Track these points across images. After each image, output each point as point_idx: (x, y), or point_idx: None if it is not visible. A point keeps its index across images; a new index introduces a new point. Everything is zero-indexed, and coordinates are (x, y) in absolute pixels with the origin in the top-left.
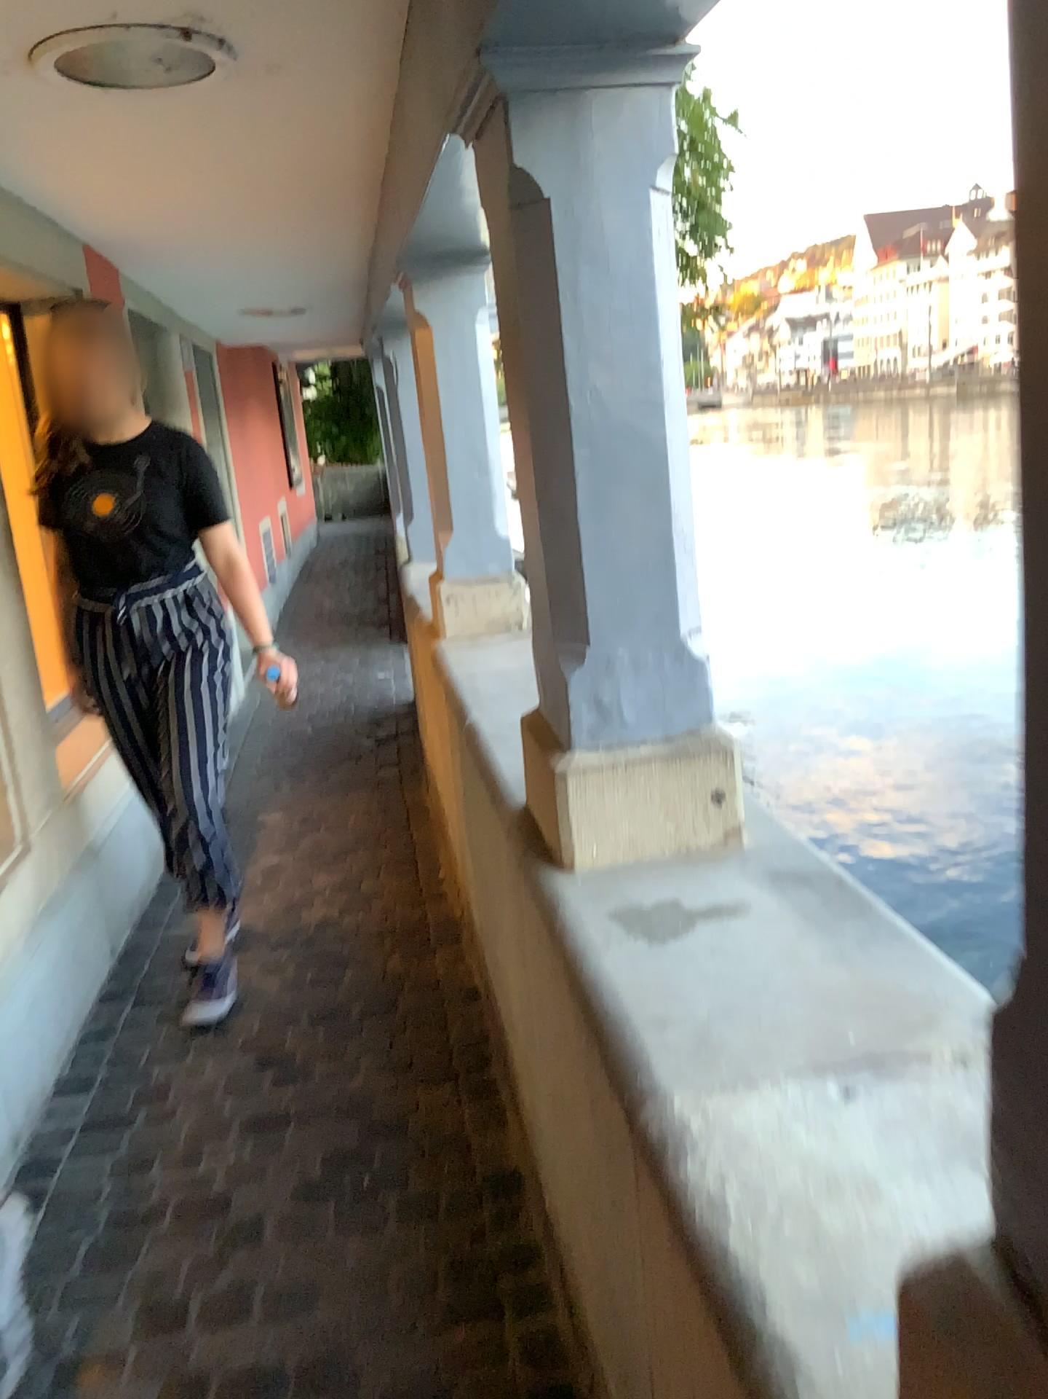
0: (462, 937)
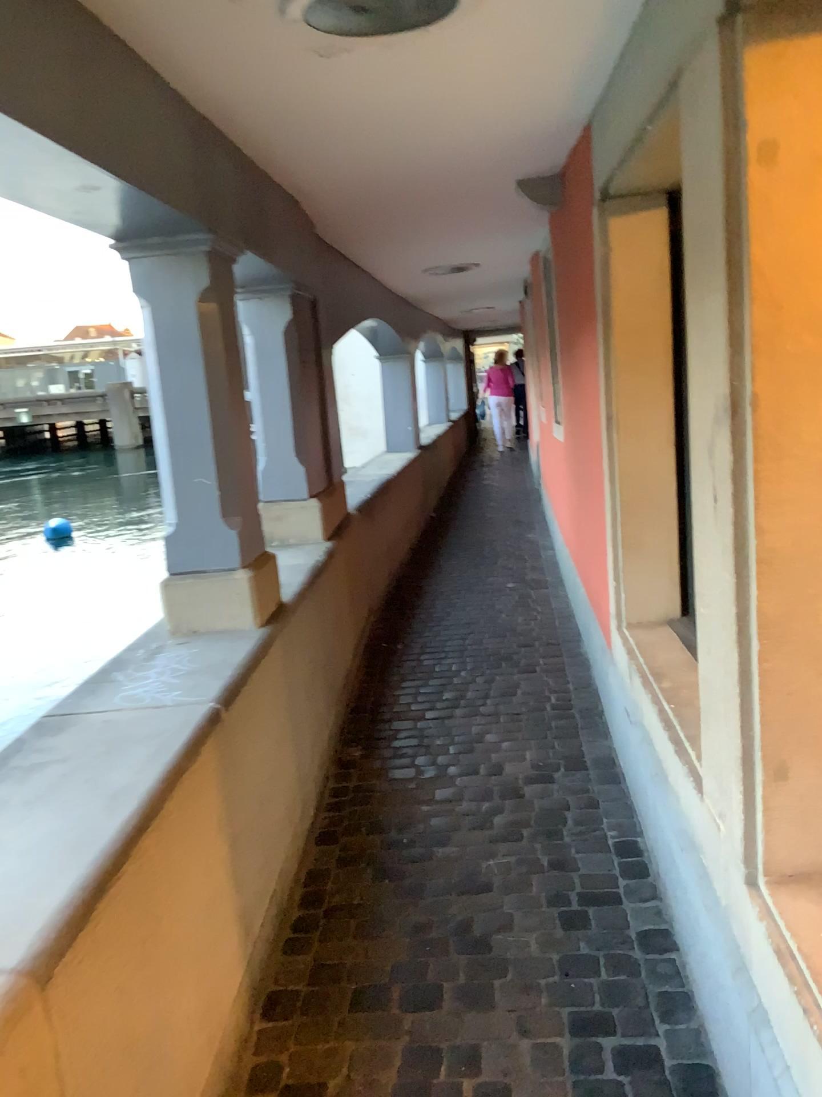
0: (231, 1091)
